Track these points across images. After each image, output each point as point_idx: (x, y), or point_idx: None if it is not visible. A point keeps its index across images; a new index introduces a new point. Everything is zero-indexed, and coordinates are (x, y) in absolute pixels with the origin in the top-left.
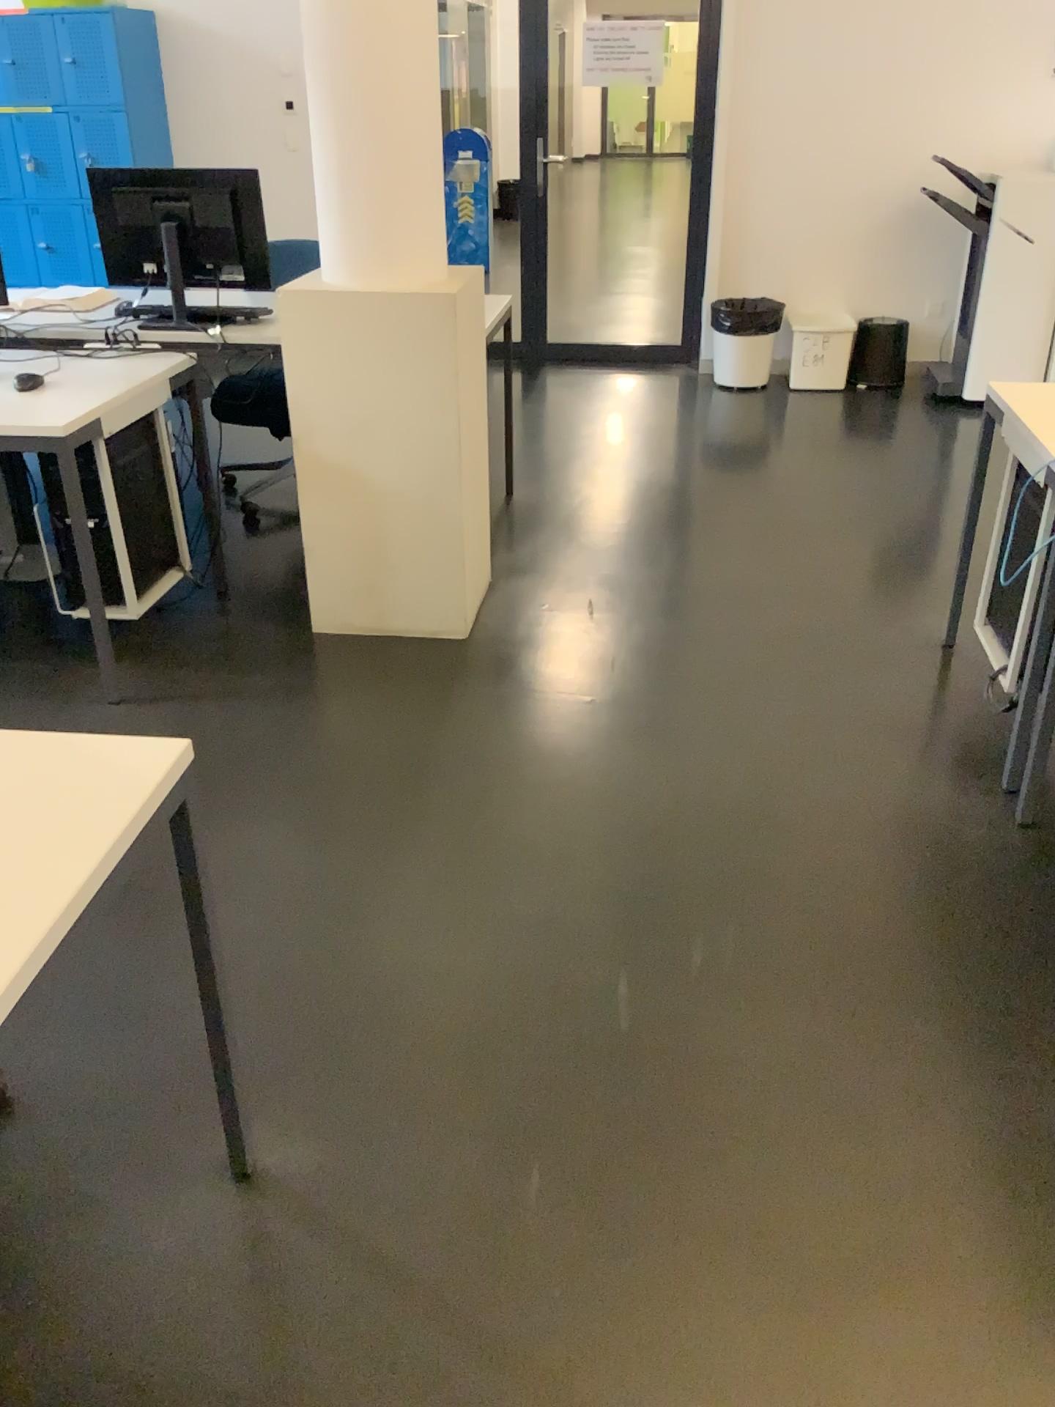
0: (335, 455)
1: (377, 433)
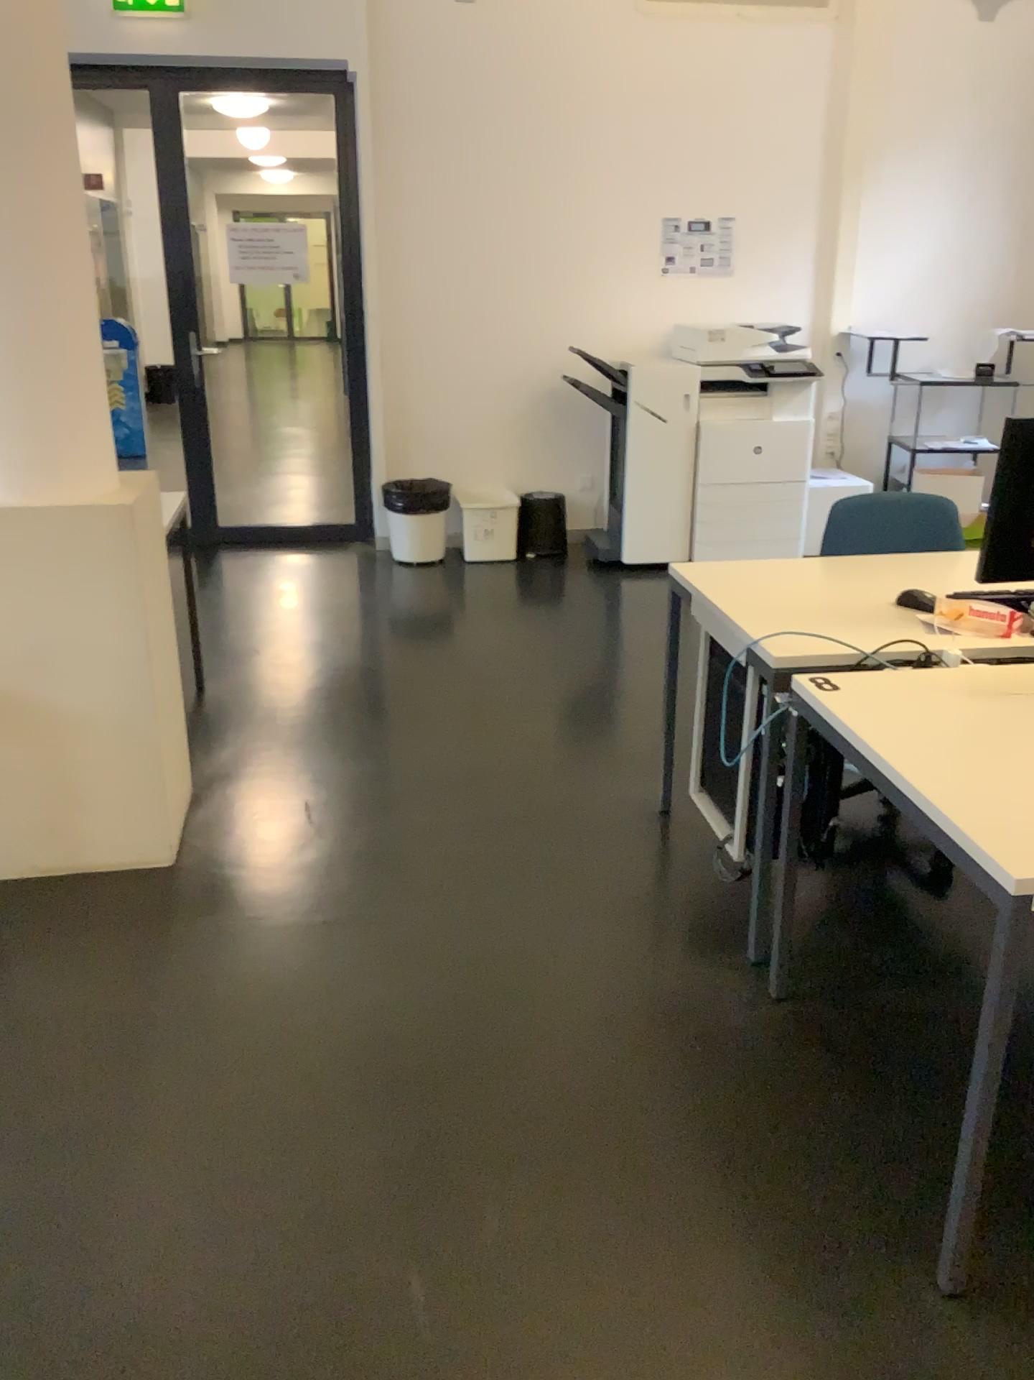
0: (1, 686)
1: (50, 657)
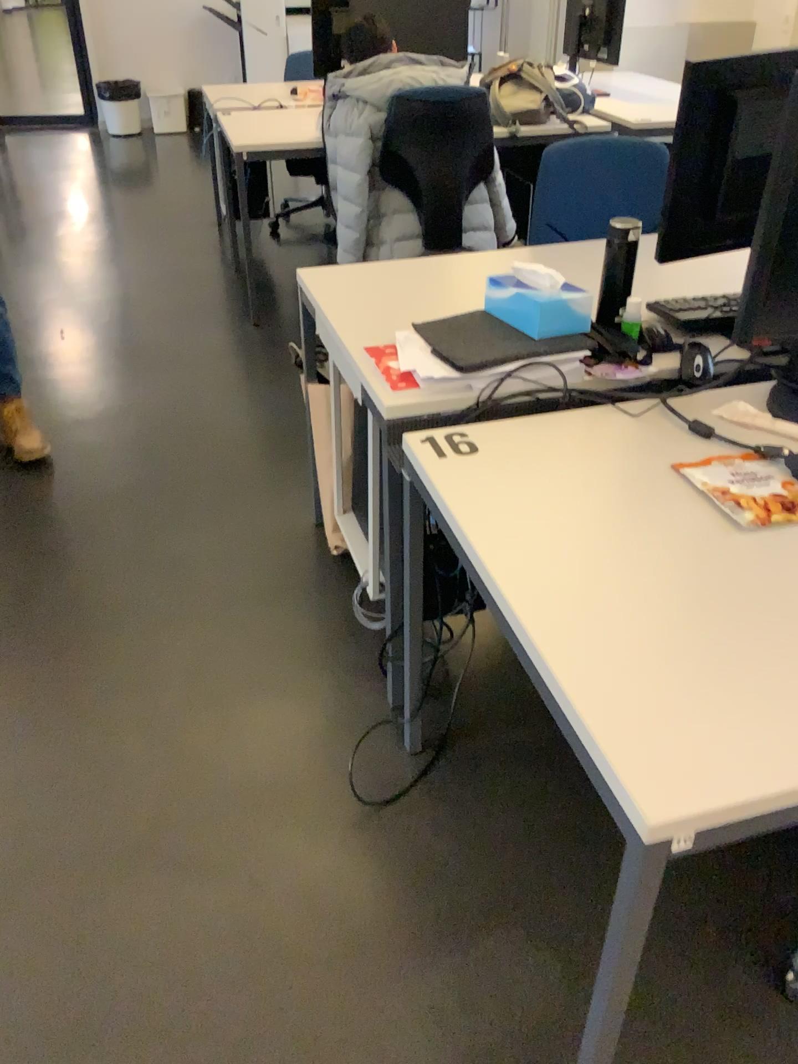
0: None
1: None
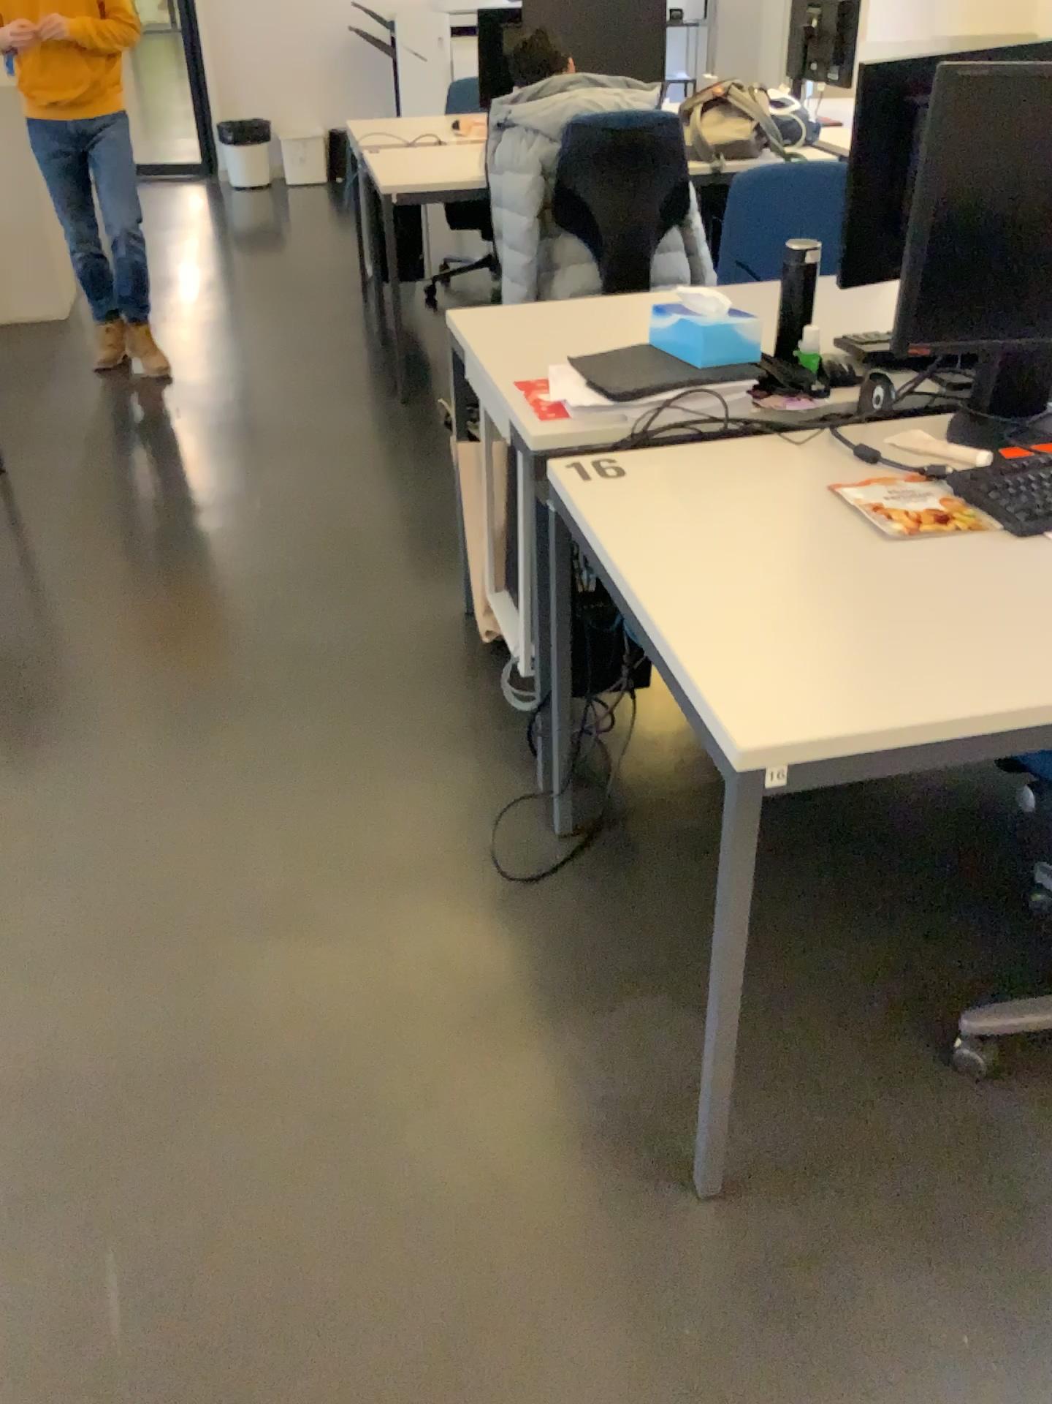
0: None
1: None
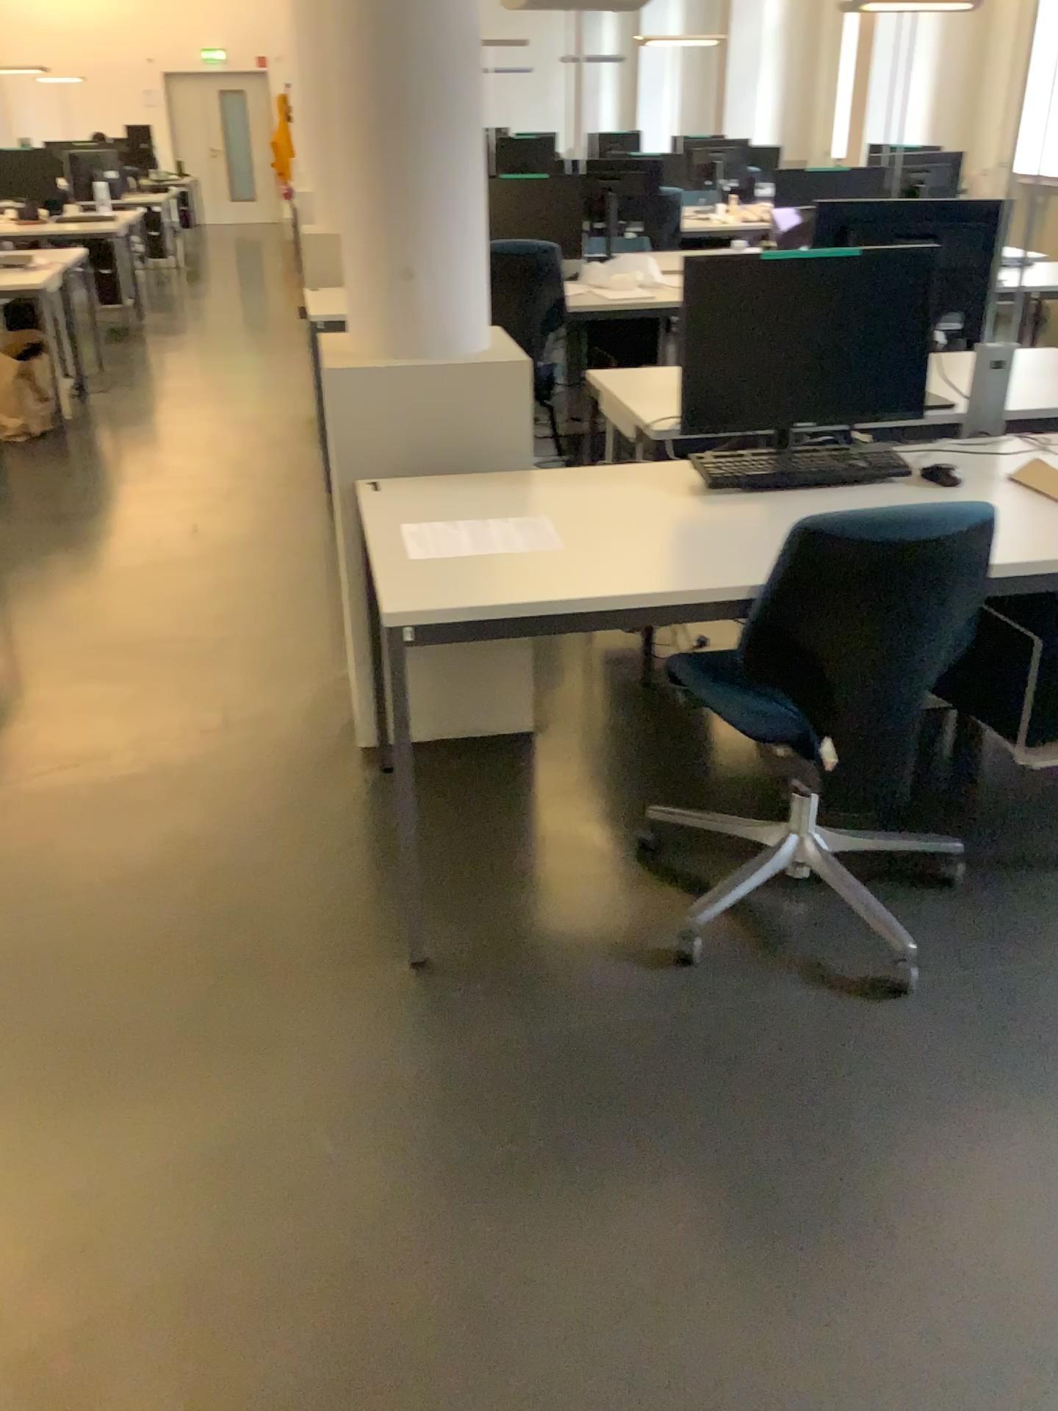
0: None
1: None
